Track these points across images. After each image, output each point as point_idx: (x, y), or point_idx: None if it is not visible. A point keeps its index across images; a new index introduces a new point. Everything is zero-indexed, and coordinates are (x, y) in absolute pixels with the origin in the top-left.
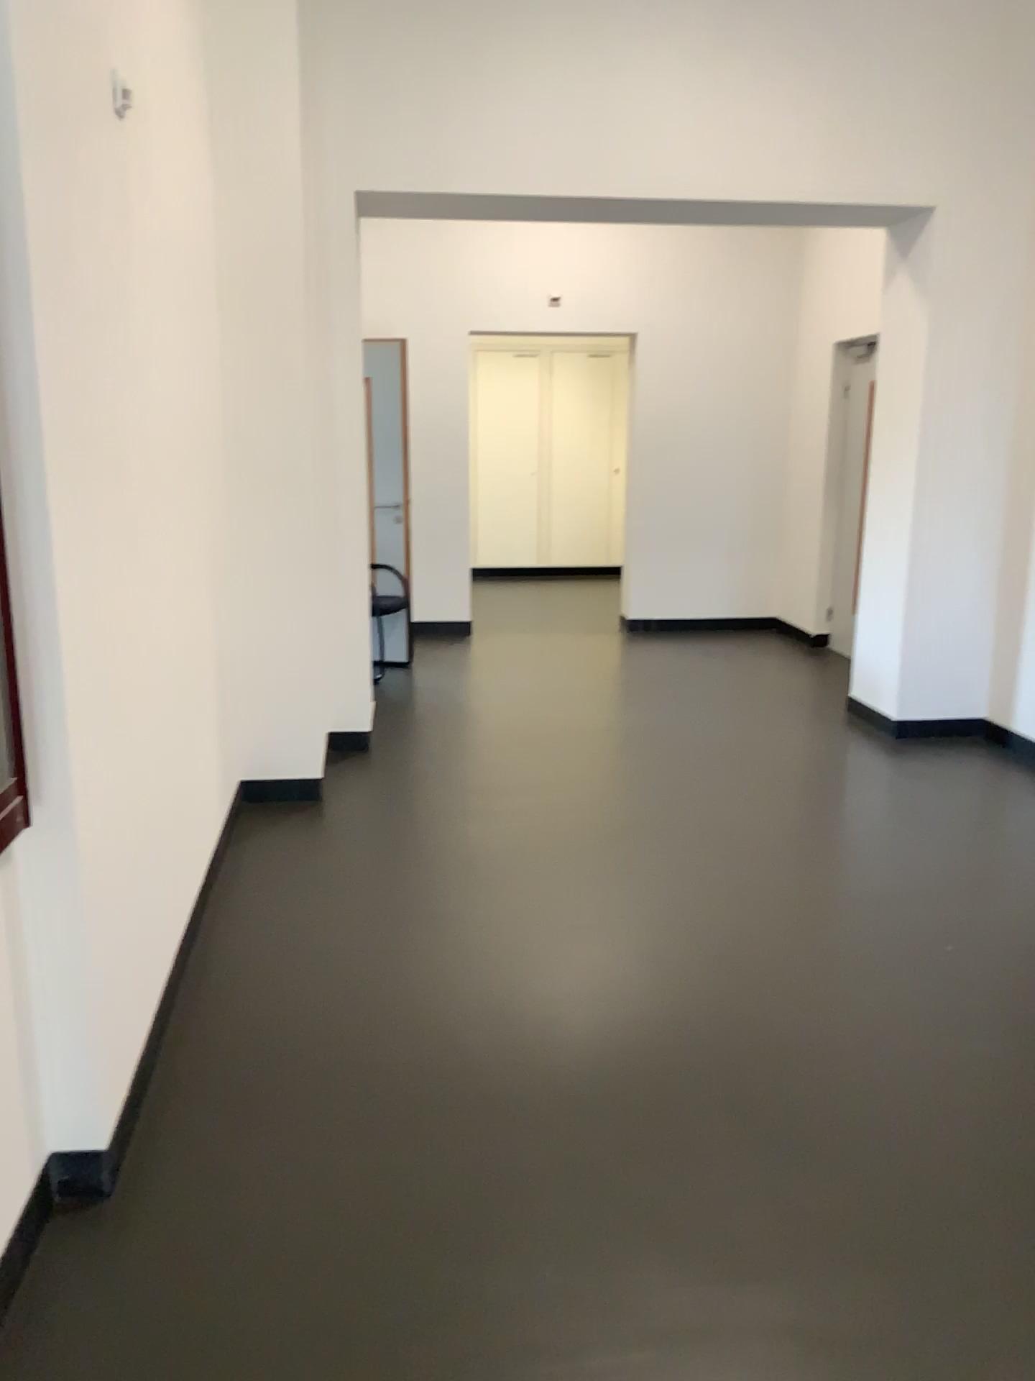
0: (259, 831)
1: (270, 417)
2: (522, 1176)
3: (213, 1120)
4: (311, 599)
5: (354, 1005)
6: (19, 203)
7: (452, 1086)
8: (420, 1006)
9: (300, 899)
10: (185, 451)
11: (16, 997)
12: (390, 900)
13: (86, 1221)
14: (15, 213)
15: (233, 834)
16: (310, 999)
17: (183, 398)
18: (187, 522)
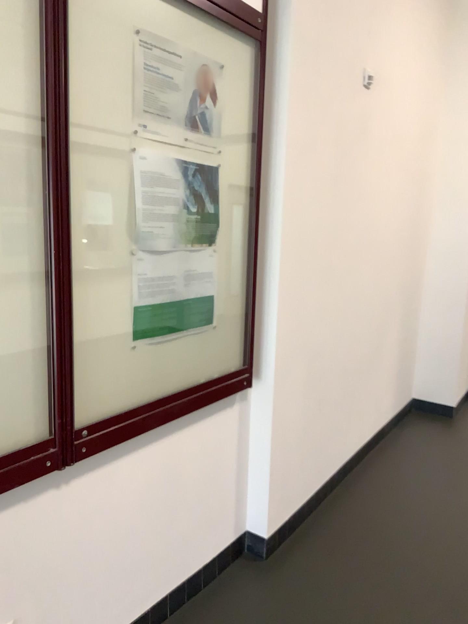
0: (412, 423)
1: (454, 223)
2: None
3: (320, 546)
4: (463, 315)
5: (414, 522)
6: (283, 129)
7: (443, 584)
8: (448, 536)
9: (415, 461)
10: (395, 237)
11: (238, 458)
12: (461, 477)
13: (249, 565)
14: (281, 134)
15: (400, 421)
16: (393, 510)
17: (398, 213)
18: (390, 270)
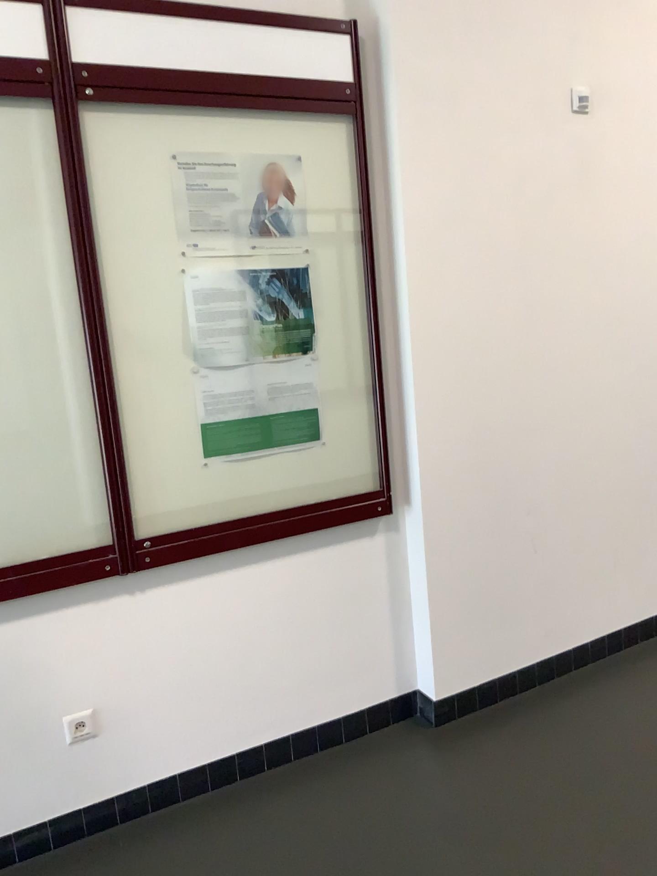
0: None
1: None
2: (607, 868)
3: (512, 725)
4: None
5: None
6: (400, 207)
7: (651, 796)
8: None
9: None
10: None
11: (392, 599)
12: None
13: (411, 728)
14: (398, 212)
15: None
16: (653, 700)
17: None
18: None
